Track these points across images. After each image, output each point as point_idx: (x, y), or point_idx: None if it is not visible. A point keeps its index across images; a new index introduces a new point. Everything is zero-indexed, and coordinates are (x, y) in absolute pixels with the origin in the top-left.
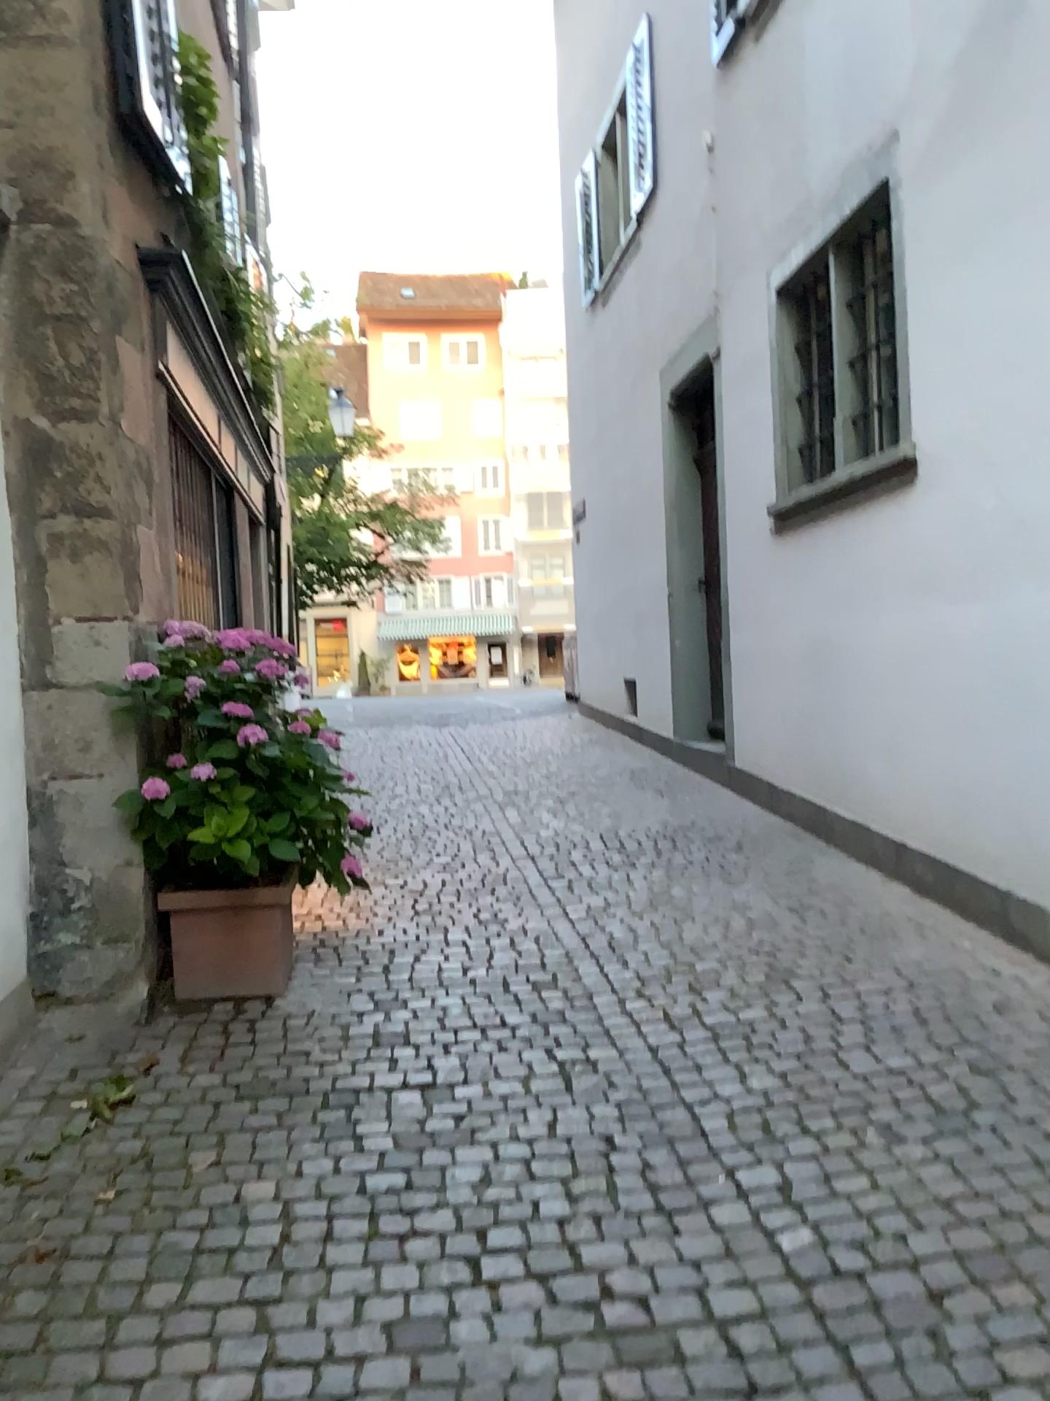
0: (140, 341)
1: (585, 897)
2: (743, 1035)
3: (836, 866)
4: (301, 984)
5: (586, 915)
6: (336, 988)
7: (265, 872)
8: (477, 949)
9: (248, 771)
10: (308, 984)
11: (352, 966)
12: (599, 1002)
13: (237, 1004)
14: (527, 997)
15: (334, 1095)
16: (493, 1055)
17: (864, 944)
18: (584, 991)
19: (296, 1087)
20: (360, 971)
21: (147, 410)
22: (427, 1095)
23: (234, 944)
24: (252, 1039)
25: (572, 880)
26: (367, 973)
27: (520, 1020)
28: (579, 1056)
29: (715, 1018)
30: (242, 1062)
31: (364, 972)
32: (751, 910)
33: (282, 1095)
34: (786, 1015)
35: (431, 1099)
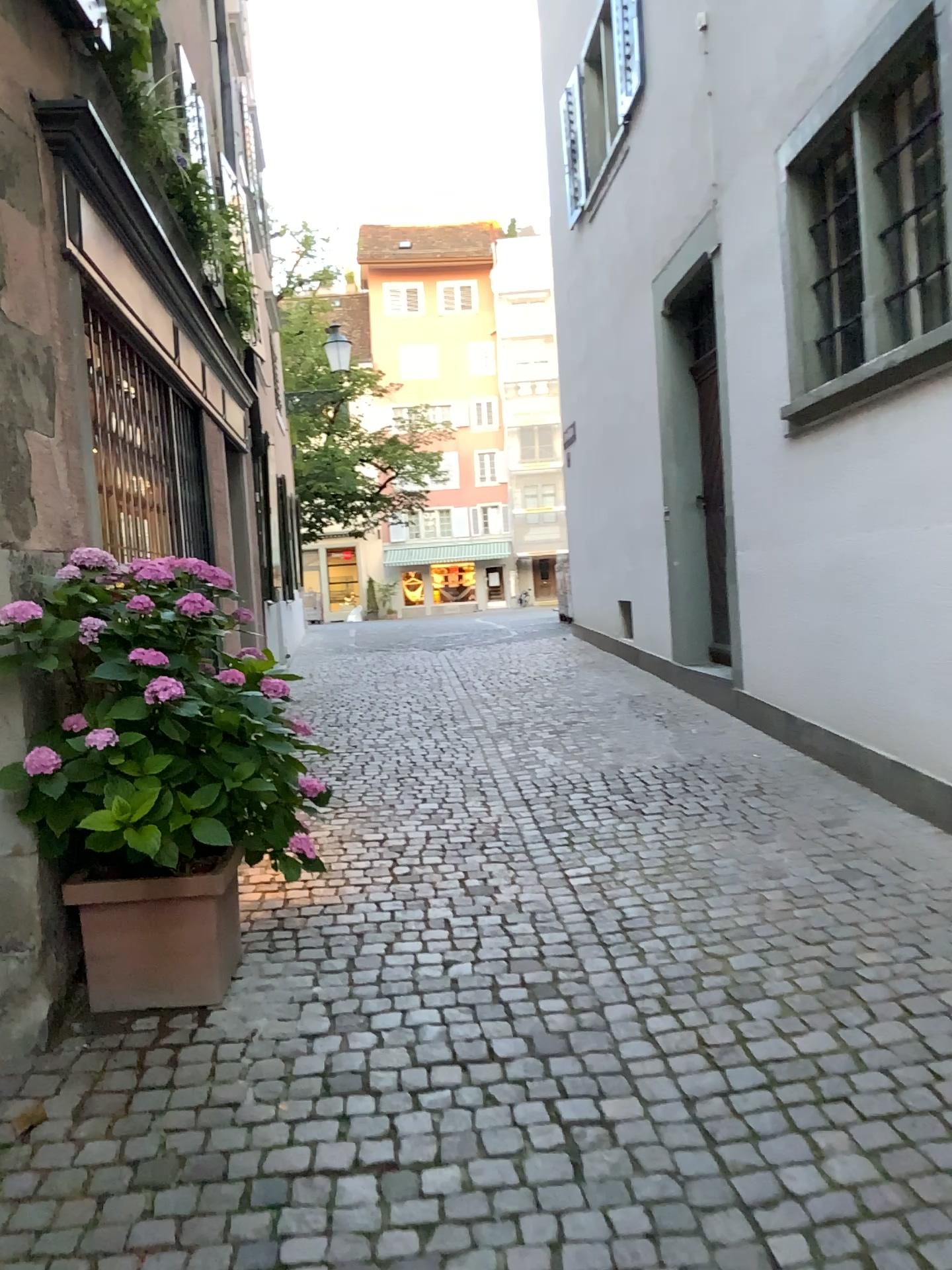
0: (29, 205)
1: (588, 858)
2: (809, 1084)
3: (882, 818)
4: (245, 988)
5: (590, 885)
6: (286, 996)
7: (197, 853)
8: (460, 934)
9: (168, 733)
10: (253, 989)
11: (309, 961)
12: (613, 1022)
13: (161, 1022)
14: (522, 1013)
15: (257, 1190)
16: (475, 1113)
17: (941, 933)
18: (592, 1003)
19: (207, 1172)
20: (318, 968)
21: (40, 290)
22: (381, 1192)
23: (159, 945)
24: (167, 1081)
25: (573, 835)
26: (327, 972)
27: (511, 1053)
28: (590, 1115)
29: (768, 1052)
30: (145, 1126)
31: (322, 970)
32: (790, 880)
33: (187, 1189)
34: (863, 1048)
35: (389, 1197)
